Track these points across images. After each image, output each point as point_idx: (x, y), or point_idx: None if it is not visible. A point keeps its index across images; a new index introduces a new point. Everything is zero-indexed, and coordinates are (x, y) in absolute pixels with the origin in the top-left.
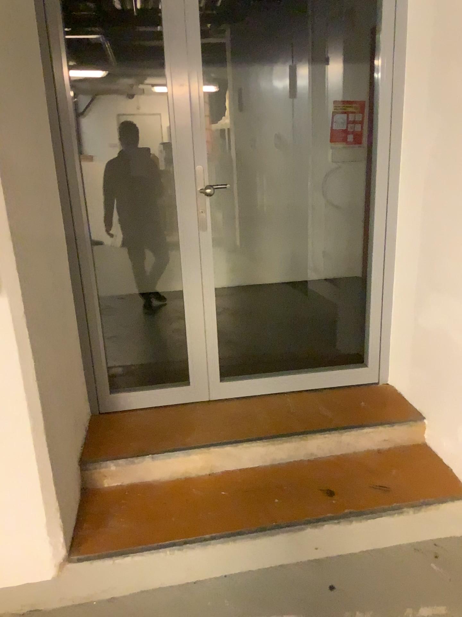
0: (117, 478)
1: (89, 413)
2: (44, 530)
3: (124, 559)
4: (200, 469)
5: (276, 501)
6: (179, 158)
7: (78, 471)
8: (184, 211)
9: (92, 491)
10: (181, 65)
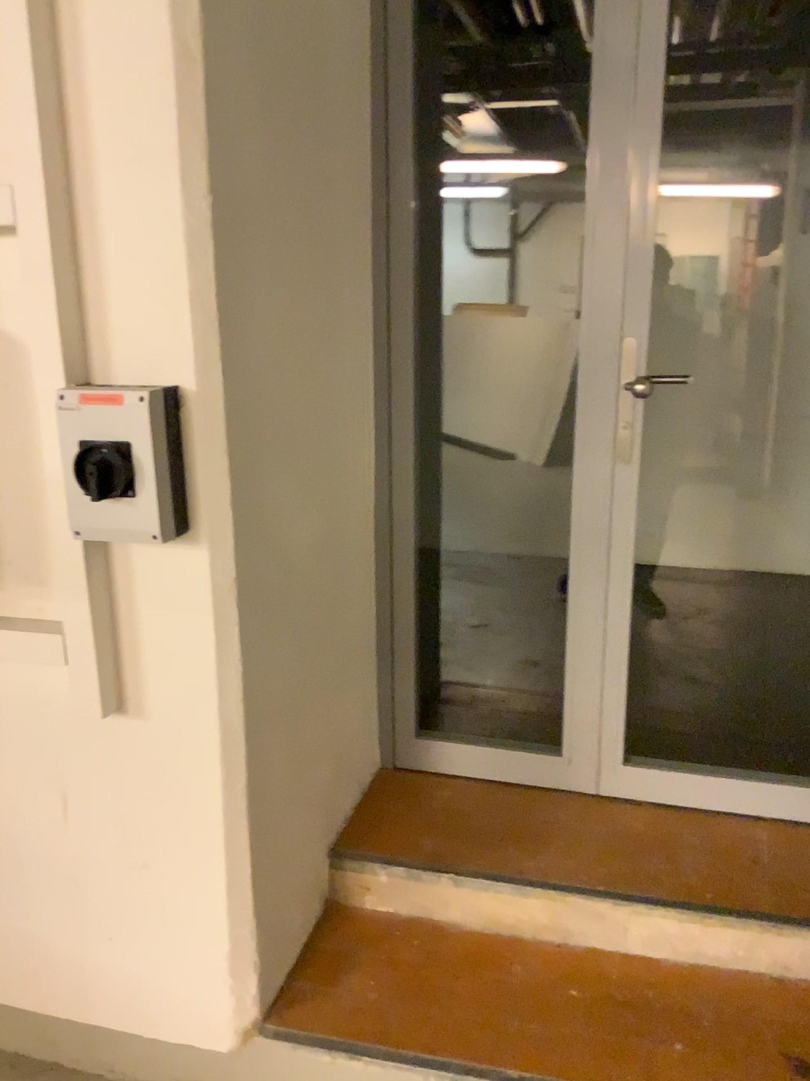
0: (386, 899)
1: (374, 763)
2: (222, 962)
3: (350, 1062)
4: (541, 926)
5: (677, 1048)
6: (593, 317)
7: (322, 867)
8: (590, 419)
9: (338, 909)
10: (617, 140)
